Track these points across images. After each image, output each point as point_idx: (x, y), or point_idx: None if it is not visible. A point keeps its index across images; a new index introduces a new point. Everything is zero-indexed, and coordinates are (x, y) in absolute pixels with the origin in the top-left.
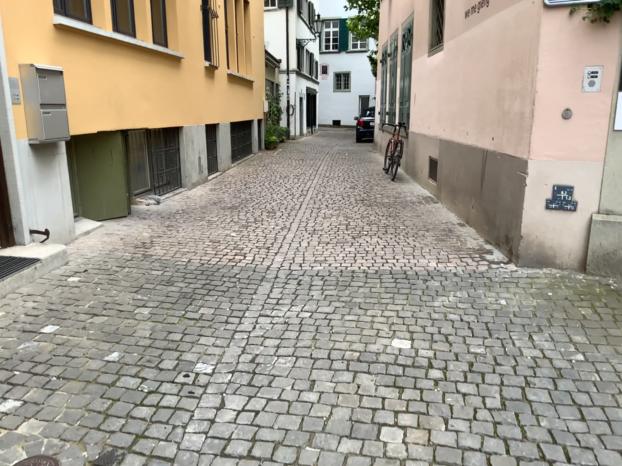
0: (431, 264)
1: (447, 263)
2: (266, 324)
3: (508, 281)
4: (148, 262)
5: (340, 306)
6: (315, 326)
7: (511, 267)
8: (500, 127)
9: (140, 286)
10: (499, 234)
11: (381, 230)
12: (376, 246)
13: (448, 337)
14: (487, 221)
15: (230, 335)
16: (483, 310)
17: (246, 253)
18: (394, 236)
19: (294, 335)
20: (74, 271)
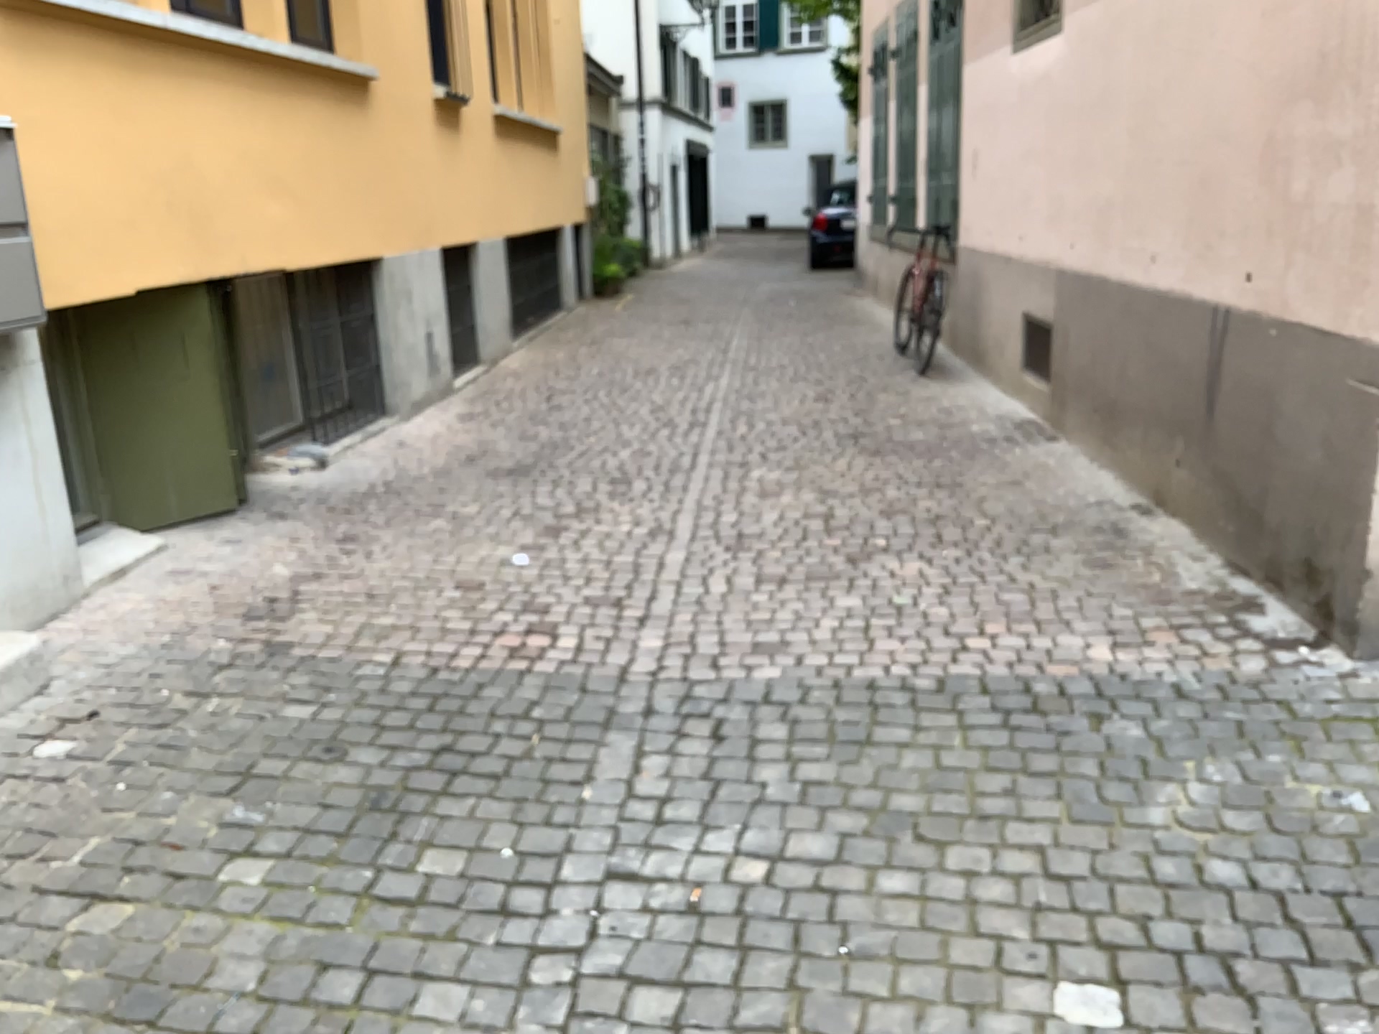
0: (1093, 652)
1: (1141, 649)
2: (631, 914)
3: (1345, 716)
4: (281, 668)
5: (853, 830)
6: (788, 922)
7: (1339, 664)
8: (1281, 246)
9: (249, 765)
10: (1280, 554)
11: (924, 537)
12: (921, 590)
13: (1239, 974)
14: (1232, 513)
15: (520, 973)
16: (1309, 841)
17: (558, 626)
18: (964, 553)
19: (724, 968)
20: (59, 717)
